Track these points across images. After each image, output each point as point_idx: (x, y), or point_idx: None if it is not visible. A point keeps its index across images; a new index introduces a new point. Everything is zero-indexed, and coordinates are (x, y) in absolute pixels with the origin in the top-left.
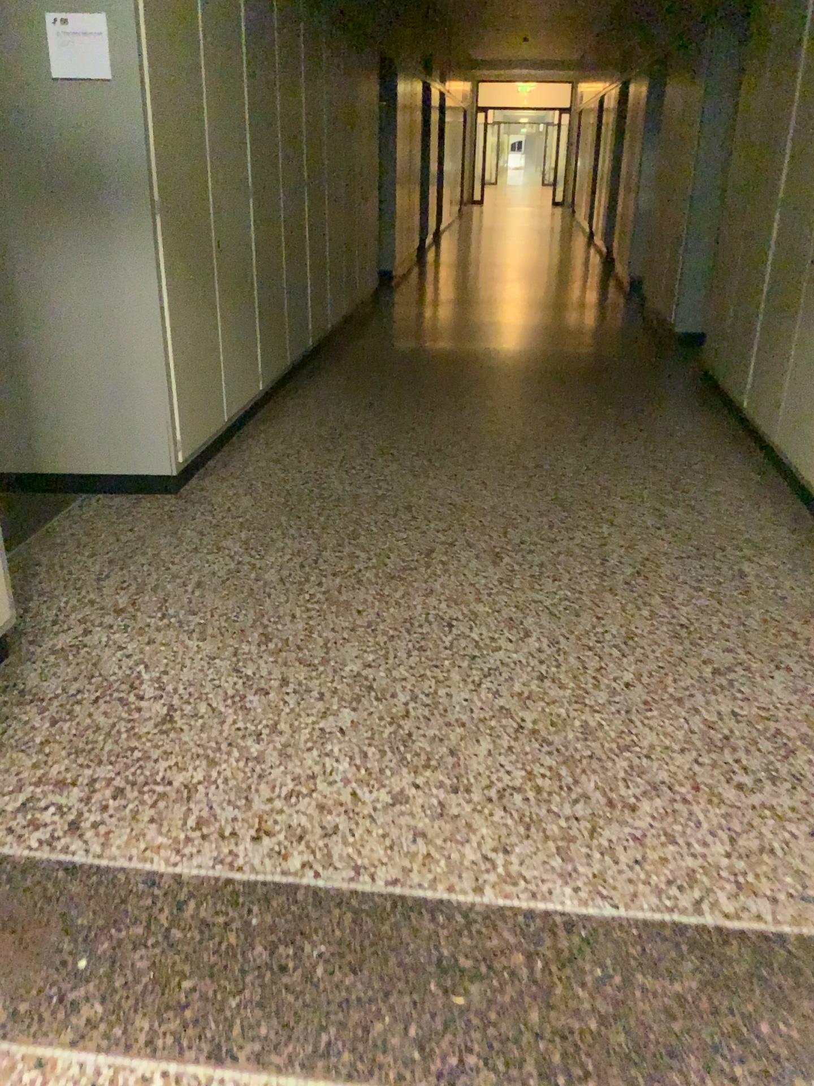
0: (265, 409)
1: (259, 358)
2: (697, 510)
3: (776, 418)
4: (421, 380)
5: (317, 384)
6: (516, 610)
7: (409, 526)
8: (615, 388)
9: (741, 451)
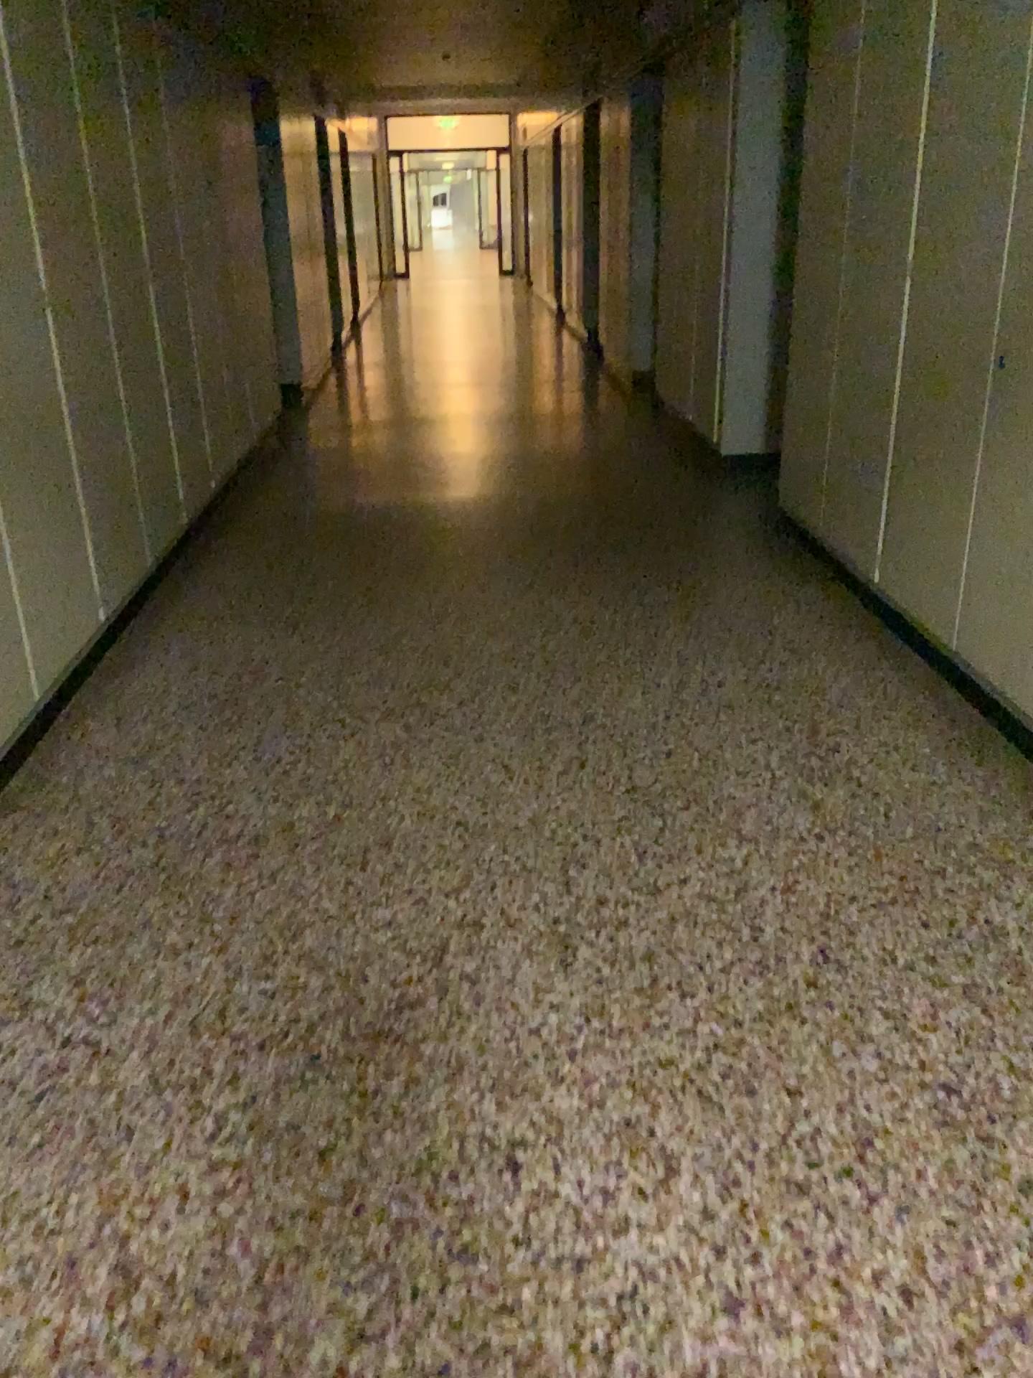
0: (115, 654)
1: (93, 576)
2: (870, 794)
3: (955, 615)
4: (369, 571)
5: (202, 594)
6: (633, 1100)
7: (394, 898)
8: (666, 559)
9: (892, 659)
